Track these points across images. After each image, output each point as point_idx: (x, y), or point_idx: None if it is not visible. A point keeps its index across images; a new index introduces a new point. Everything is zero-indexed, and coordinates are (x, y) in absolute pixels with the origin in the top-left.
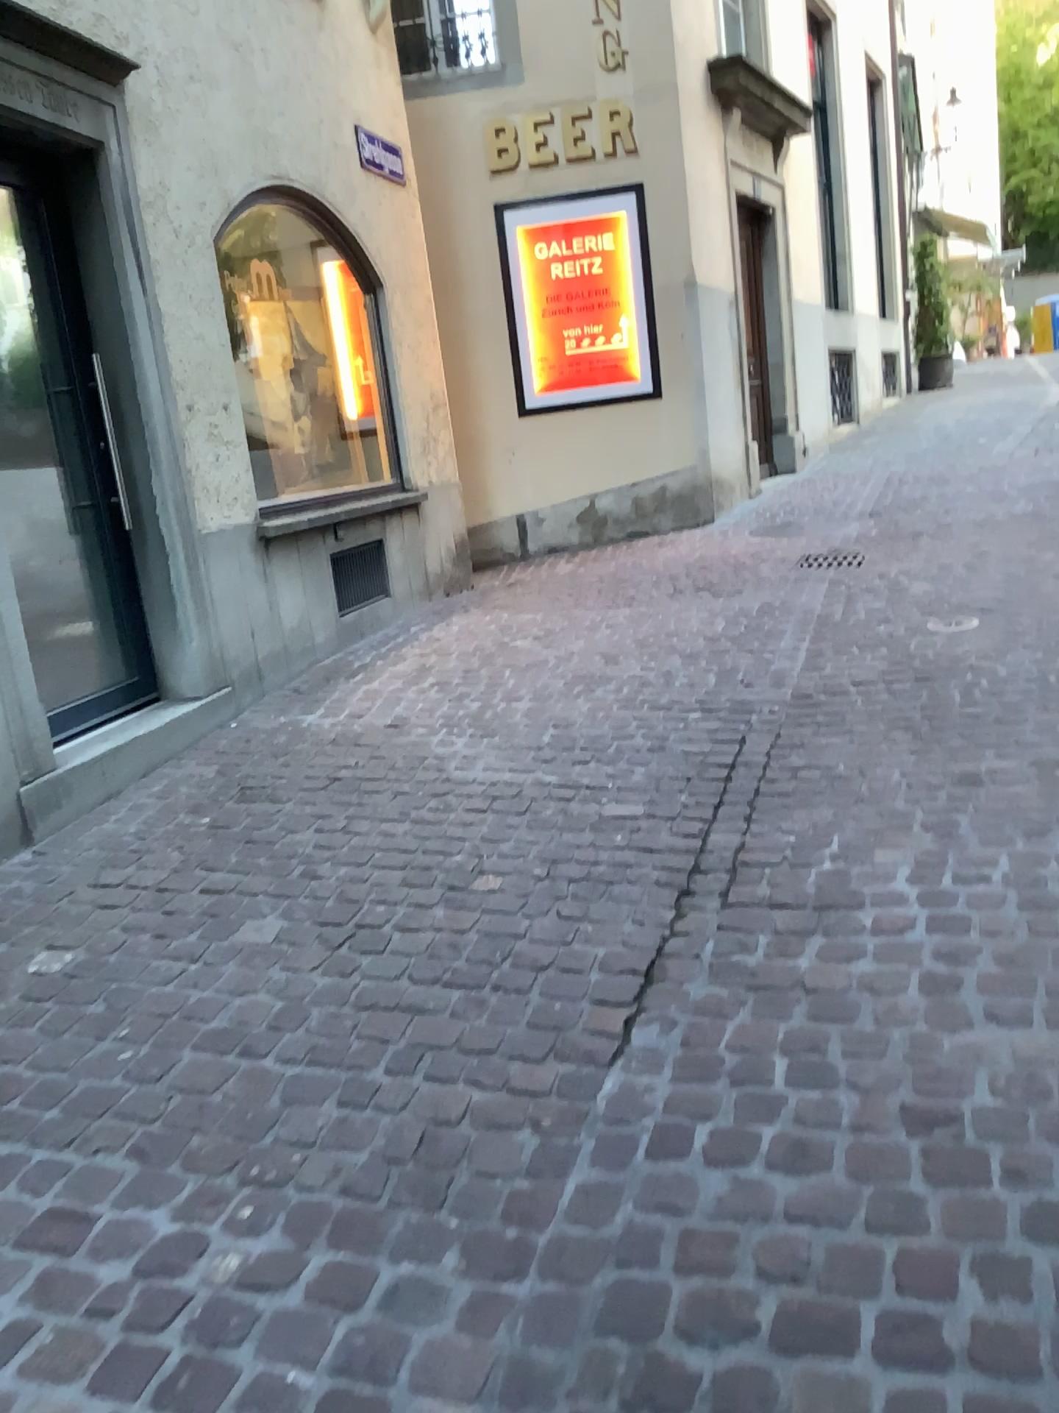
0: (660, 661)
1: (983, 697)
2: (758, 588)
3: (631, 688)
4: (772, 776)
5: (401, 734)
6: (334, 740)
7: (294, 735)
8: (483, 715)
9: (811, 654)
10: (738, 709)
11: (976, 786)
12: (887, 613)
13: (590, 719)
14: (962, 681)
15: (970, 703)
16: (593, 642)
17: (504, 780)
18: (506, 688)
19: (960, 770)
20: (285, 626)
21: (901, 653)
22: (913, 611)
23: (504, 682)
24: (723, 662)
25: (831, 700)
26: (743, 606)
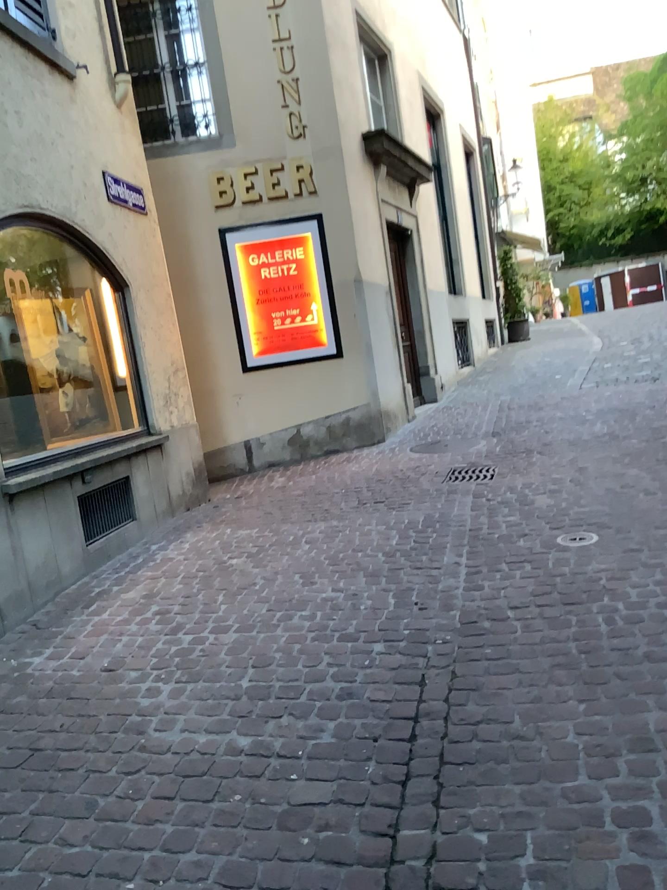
0: (346, 582)
1: (624, 625)
2: (420, 504)
3: (322, 614)
4: (451, 729)
5: (114, 681)
6: (51, 692)
7: (17, 686)
8: (192, 653)
9: (468, 572)
10: (413, 638)
11: (649, 750)
12: (523, 530)
13: (285, 655)
14: (600, 605)
15: (614, 631)
16: (293, 562)
17: (199, 744)
18: (216, 617)
19: (627, 725)
20: (29, 569)
21: (542, 572)
22: (543, 526)
23: (216, 610)
24: (398, 583)
25: (492, 626)
26: (410, 522)
